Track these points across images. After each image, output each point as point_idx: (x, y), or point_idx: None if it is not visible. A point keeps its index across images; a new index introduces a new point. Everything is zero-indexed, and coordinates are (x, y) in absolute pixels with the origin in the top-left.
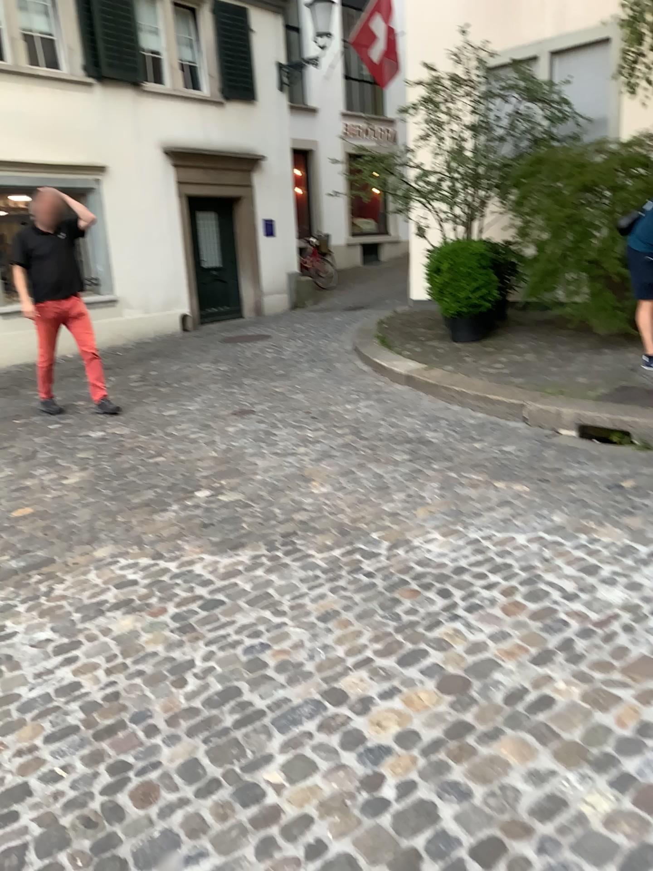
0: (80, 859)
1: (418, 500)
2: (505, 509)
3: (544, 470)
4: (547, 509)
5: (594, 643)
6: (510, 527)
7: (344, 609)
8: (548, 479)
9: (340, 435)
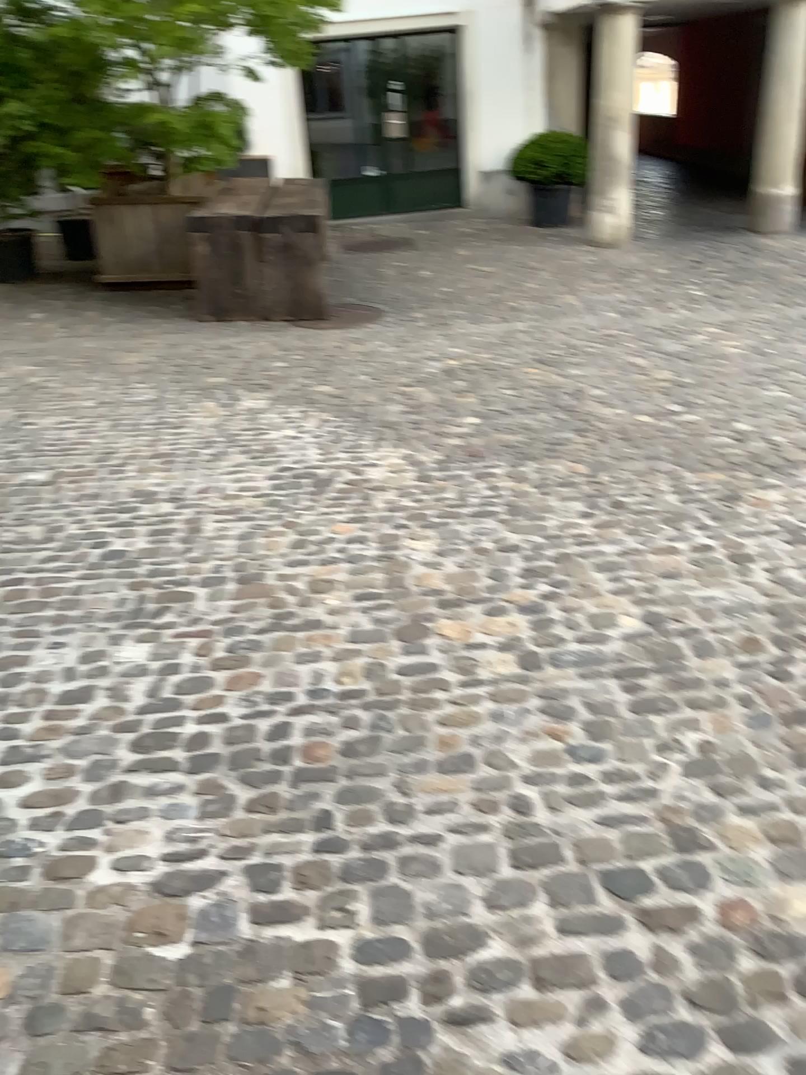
0: (799, 621)
1: None
2: None
3: None
4: None
5: (251, 615)
6: None
7: (425, 765)
8: None
9: None
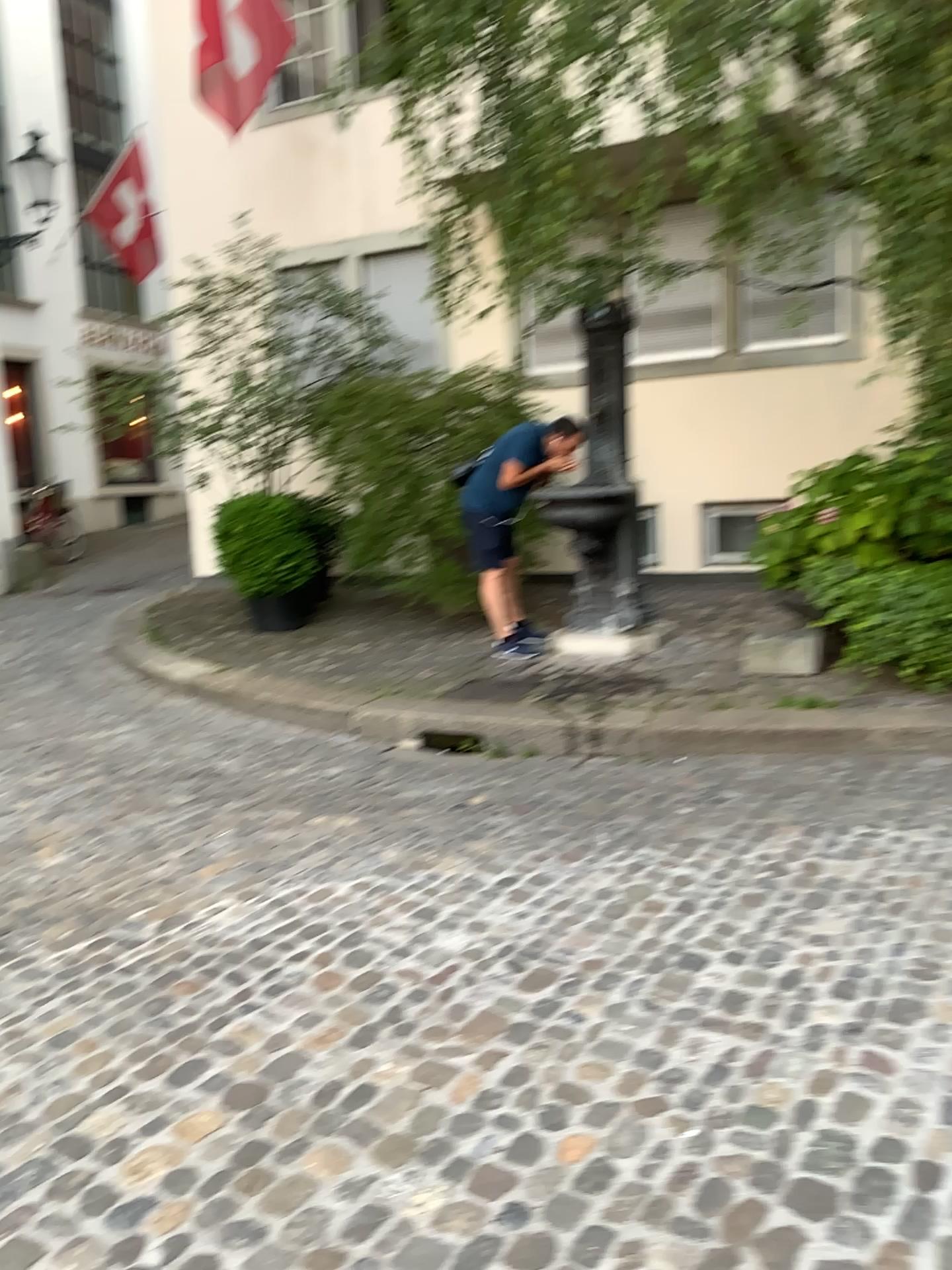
0: None
1: (198, 855)
2: (320, 854)
3: (372, 796)
4: (374, 847)
5: (427, 1007)
6: (326, 875)
7: (88, 1023)
8: (376, 808)
9: (81, 777)
